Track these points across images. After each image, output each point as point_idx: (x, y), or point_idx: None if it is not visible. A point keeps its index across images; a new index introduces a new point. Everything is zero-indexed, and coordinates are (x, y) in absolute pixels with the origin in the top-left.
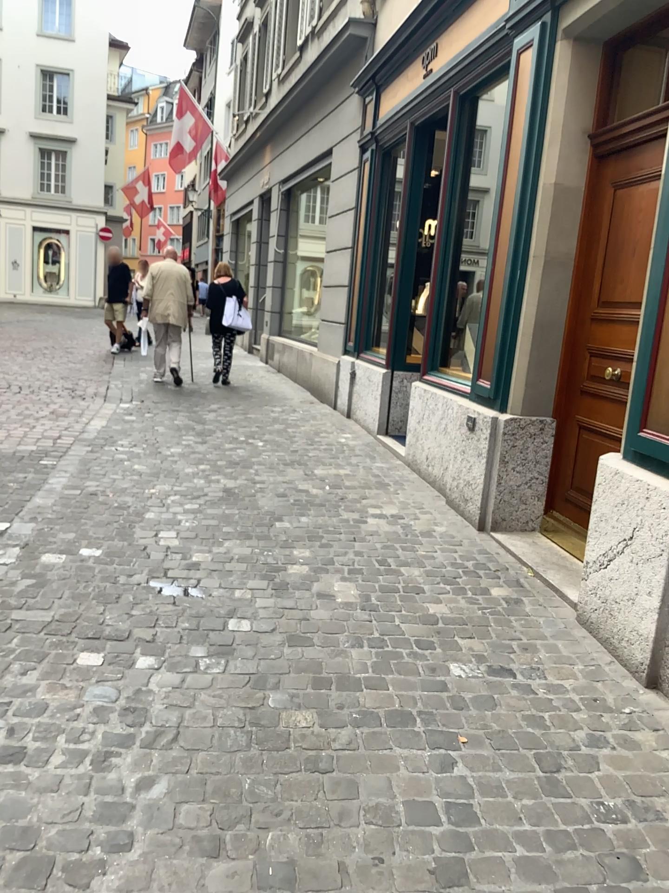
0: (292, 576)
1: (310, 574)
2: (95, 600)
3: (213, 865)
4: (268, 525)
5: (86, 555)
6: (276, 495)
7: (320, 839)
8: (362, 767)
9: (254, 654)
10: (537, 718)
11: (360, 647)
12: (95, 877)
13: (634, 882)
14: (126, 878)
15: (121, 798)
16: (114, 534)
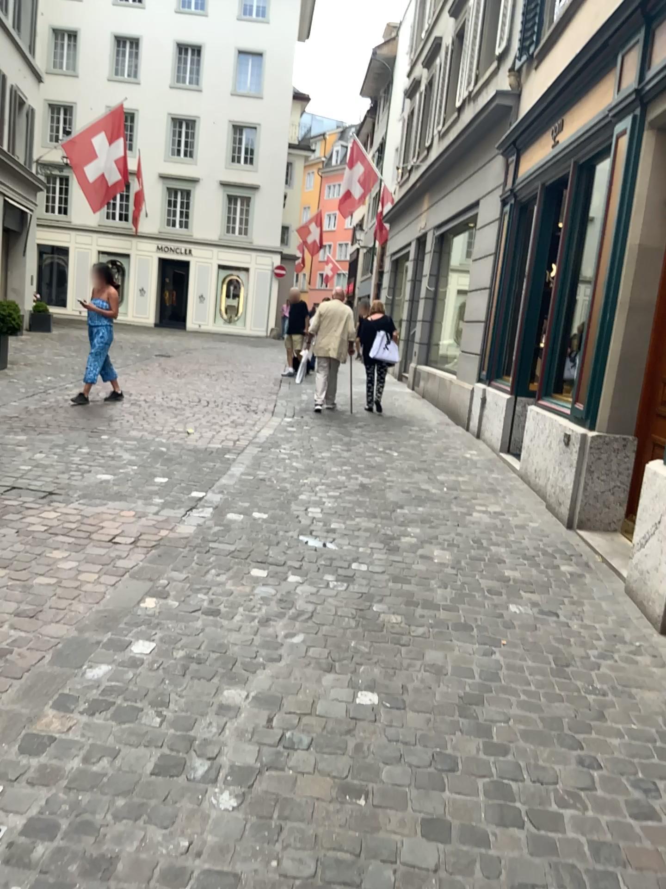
0: (404, 543)
1: (418, 543)
2: (262, 542)
3: (326, 674)
4: (392, 510)
5: (256, 516)
6: (402, 490)
7: (393, 673)
8: (429, 646)
9: (368, 583)
10: (564, 639)
11: (445, 588)
12: (259, 668)
13: (595, 720)
14: (276, 671)
15: (275, 639)
16: (277, 505)
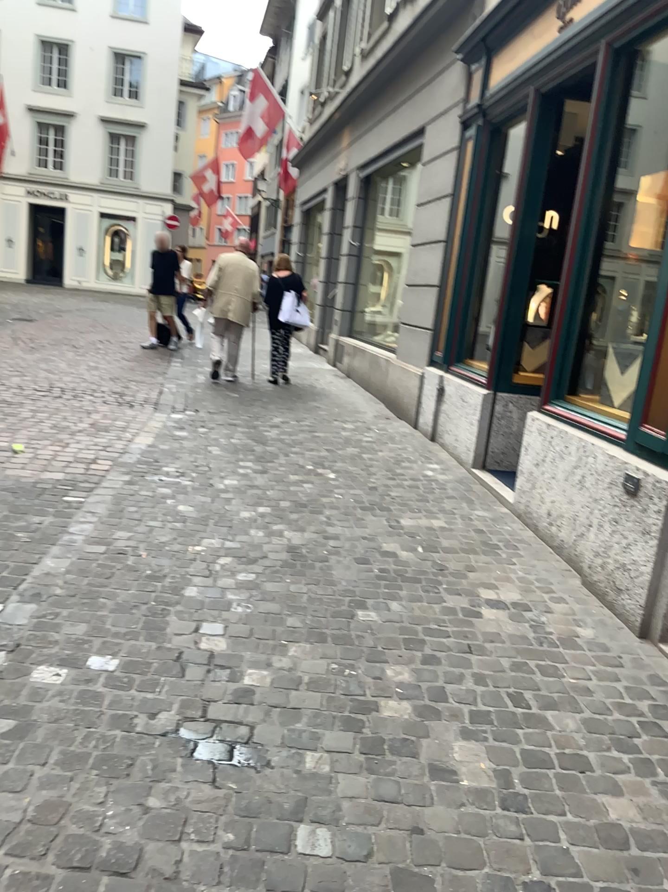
0: (391, 727)
1: (415, 721)
2: (95, 776)
3: None
4: (349, 618)
5: (95, 673)
6: (356, 562)
7: None
8: None
9: None
10: None
11: None
12: None
13: None
14: None
15: None
16: (140, 631)
